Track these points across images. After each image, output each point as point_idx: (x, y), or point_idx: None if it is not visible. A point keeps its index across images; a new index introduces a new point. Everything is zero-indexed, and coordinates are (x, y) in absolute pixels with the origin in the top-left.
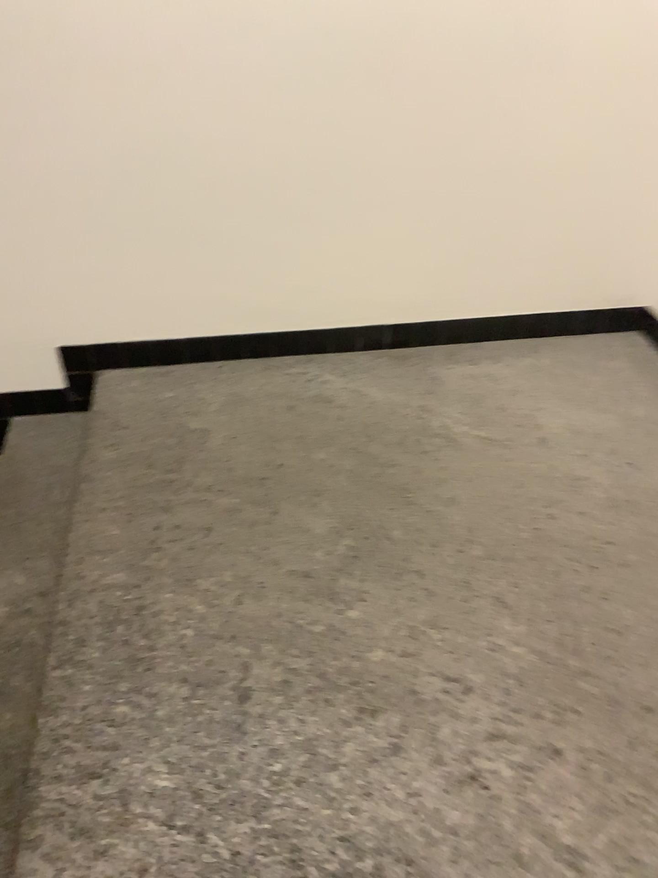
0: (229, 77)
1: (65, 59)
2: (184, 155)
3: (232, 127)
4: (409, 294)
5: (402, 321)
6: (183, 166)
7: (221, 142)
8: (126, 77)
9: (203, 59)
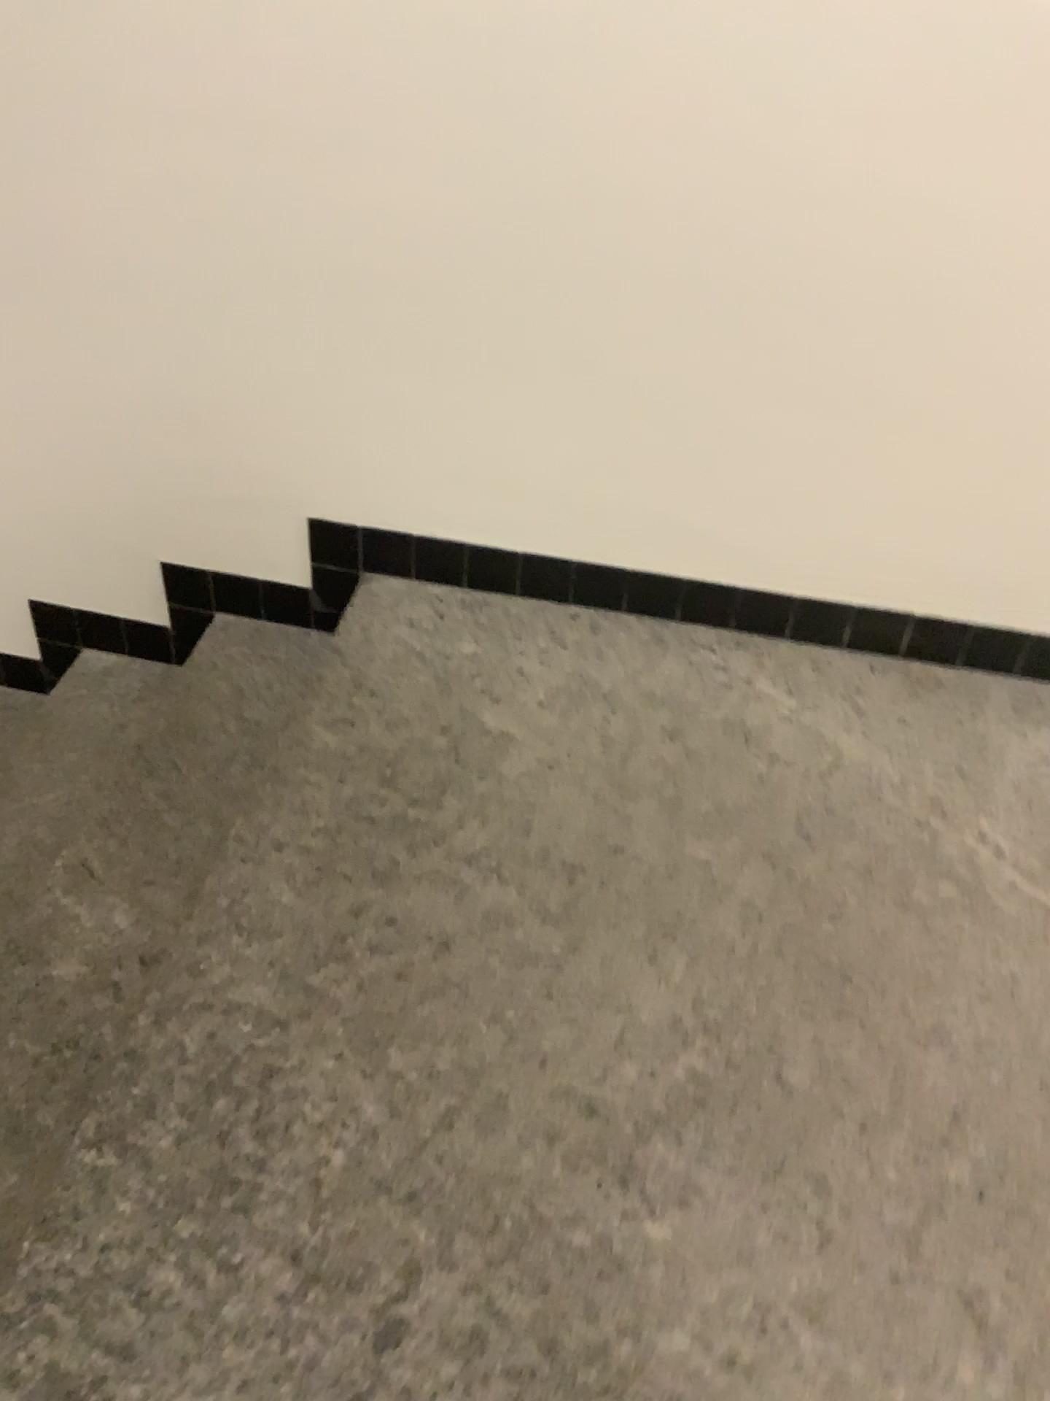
0: (711, 95)
1: (407, 14)
2: (589, 230)
3: (694, 194)
4: (966, 576)
5: (940, 621)
6: (583, 252)
7: (665, 218)
8: (511, 66)
9: (666, 53)
